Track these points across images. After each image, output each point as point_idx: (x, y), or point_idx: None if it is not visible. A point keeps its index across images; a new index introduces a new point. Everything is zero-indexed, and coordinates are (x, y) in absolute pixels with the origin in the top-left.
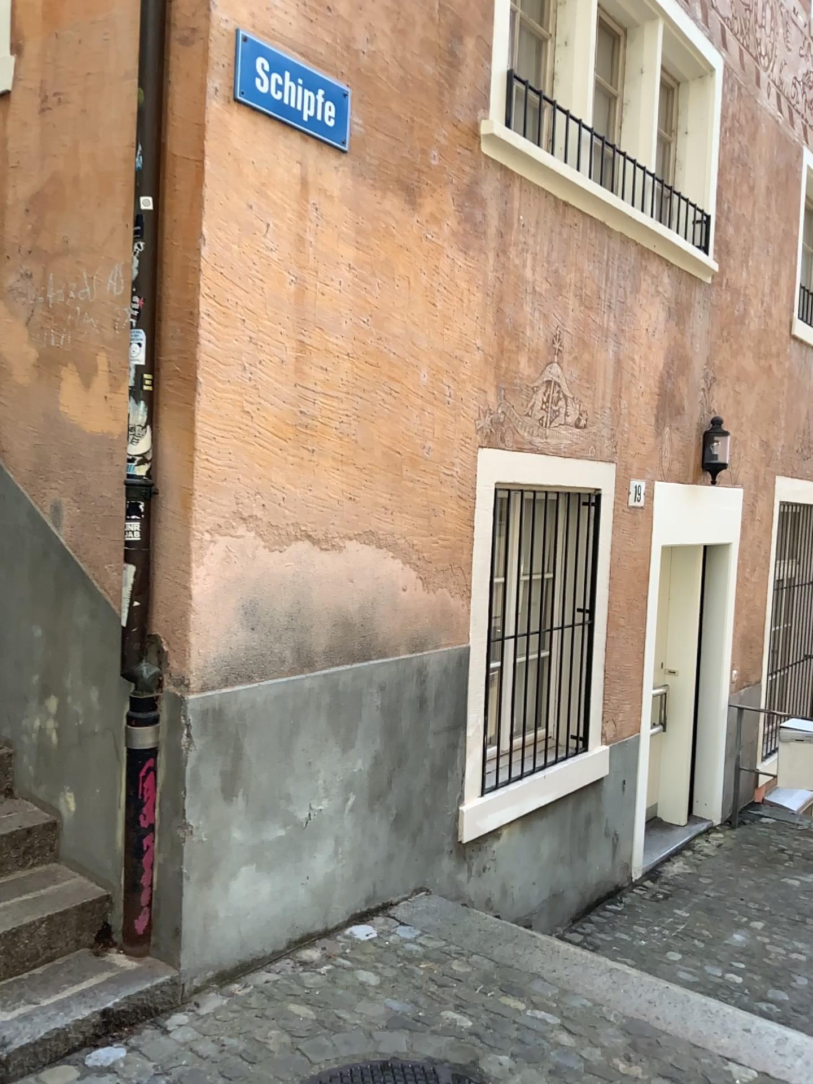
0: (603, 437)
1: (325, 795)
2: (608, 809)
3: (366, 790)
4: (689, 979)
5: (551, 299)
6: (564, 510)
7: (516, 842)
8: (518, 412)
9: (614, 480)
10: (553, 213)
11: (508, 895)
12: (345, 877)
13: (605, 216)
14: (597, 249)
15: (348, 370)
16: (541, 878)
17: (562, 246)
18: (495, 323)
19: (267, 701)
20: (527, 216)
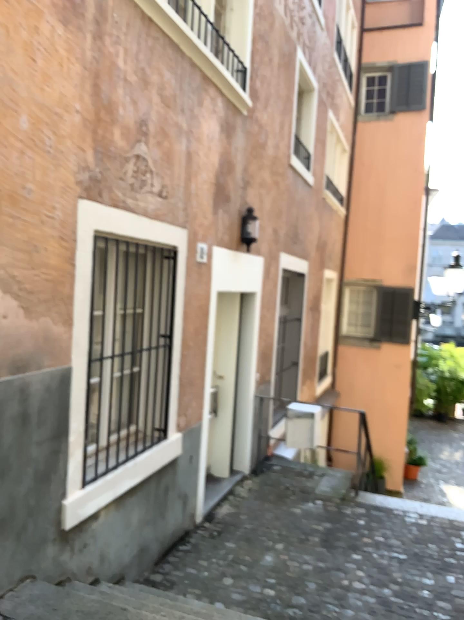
0: (178, 208)
1: None
2: (181, 477)
3: None
4: (240, 598)
5: (139, 91)
6: (150, 262)
7: (113, 517)
8: (113, 175)
9: (186, 240)
10: (141, 23)
11: (107, 560)
12: None
13: (180, 40)
14: (174, 65)
15: None
16: (132, 539)
17: (148, 51)
18: (93, 96)
19: None
20: (119, 16)
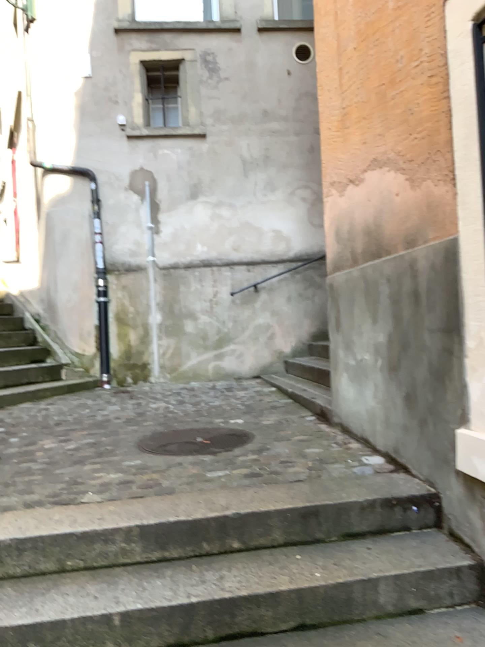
0: None
1: (369, 350)
2: None
3: (388, 360)
4: None
5: None
6: None
7: None
8: None
9: None
10: None
11: None
12: (380, 418)
13: None
14: None
15: (355, 60)
16: None
17: None
18: None
19: (341, 282)
20: None
